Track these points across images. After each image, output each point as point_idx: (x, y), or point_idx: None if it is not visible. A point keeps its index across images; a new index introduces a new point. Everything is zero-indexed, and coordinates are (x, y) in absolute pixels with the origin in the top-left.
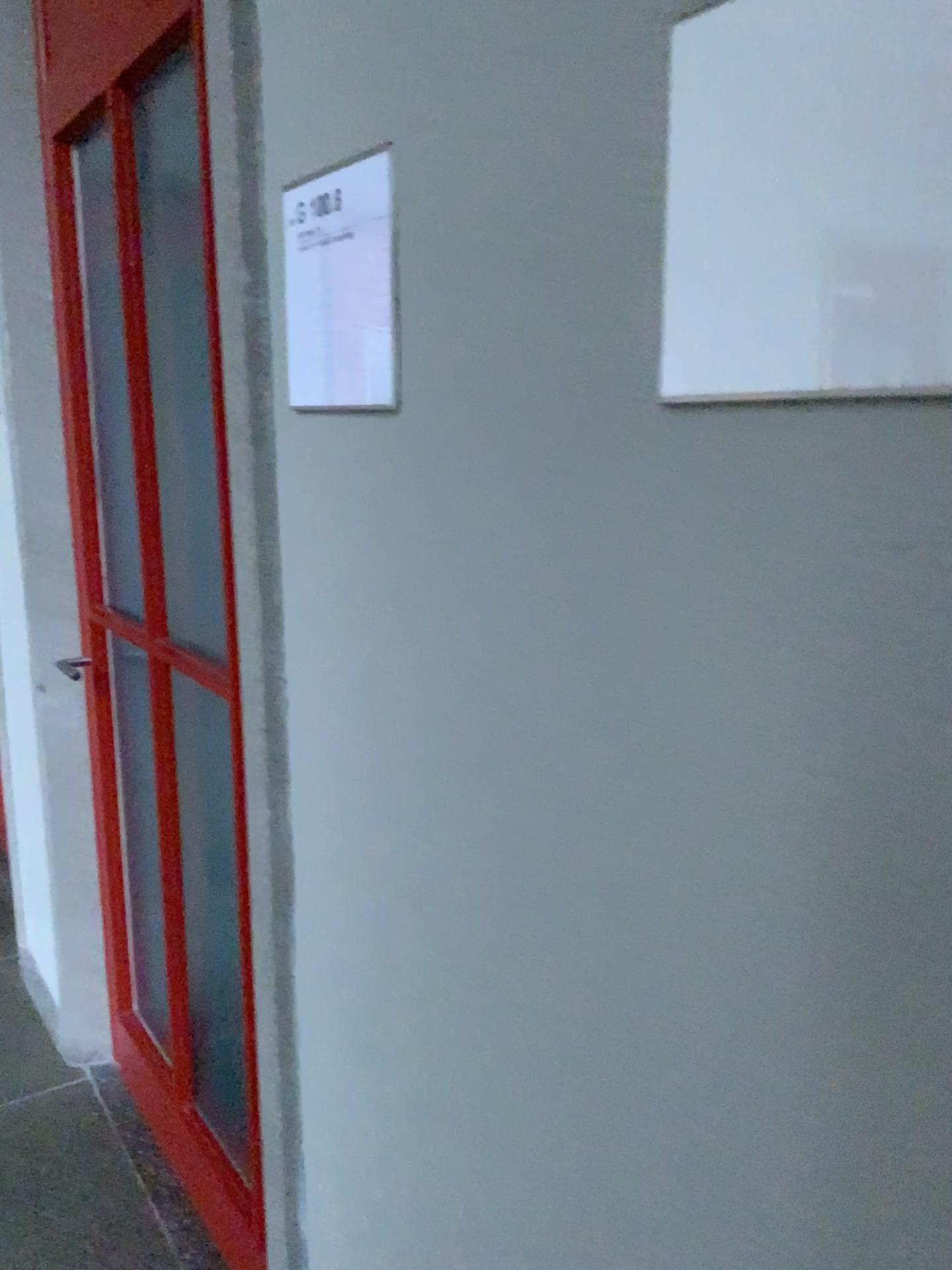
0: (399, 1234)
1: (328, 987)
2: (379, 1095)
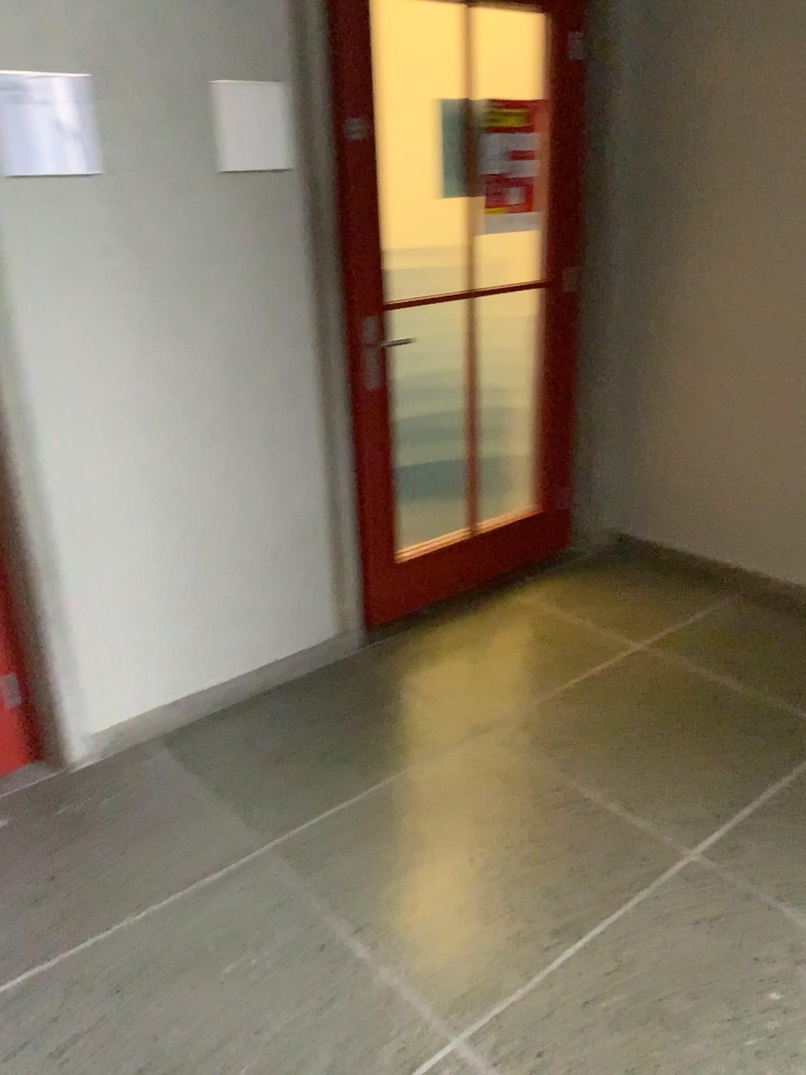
0: (142, 508)
1: (80, 440)
2: (122, 460)
